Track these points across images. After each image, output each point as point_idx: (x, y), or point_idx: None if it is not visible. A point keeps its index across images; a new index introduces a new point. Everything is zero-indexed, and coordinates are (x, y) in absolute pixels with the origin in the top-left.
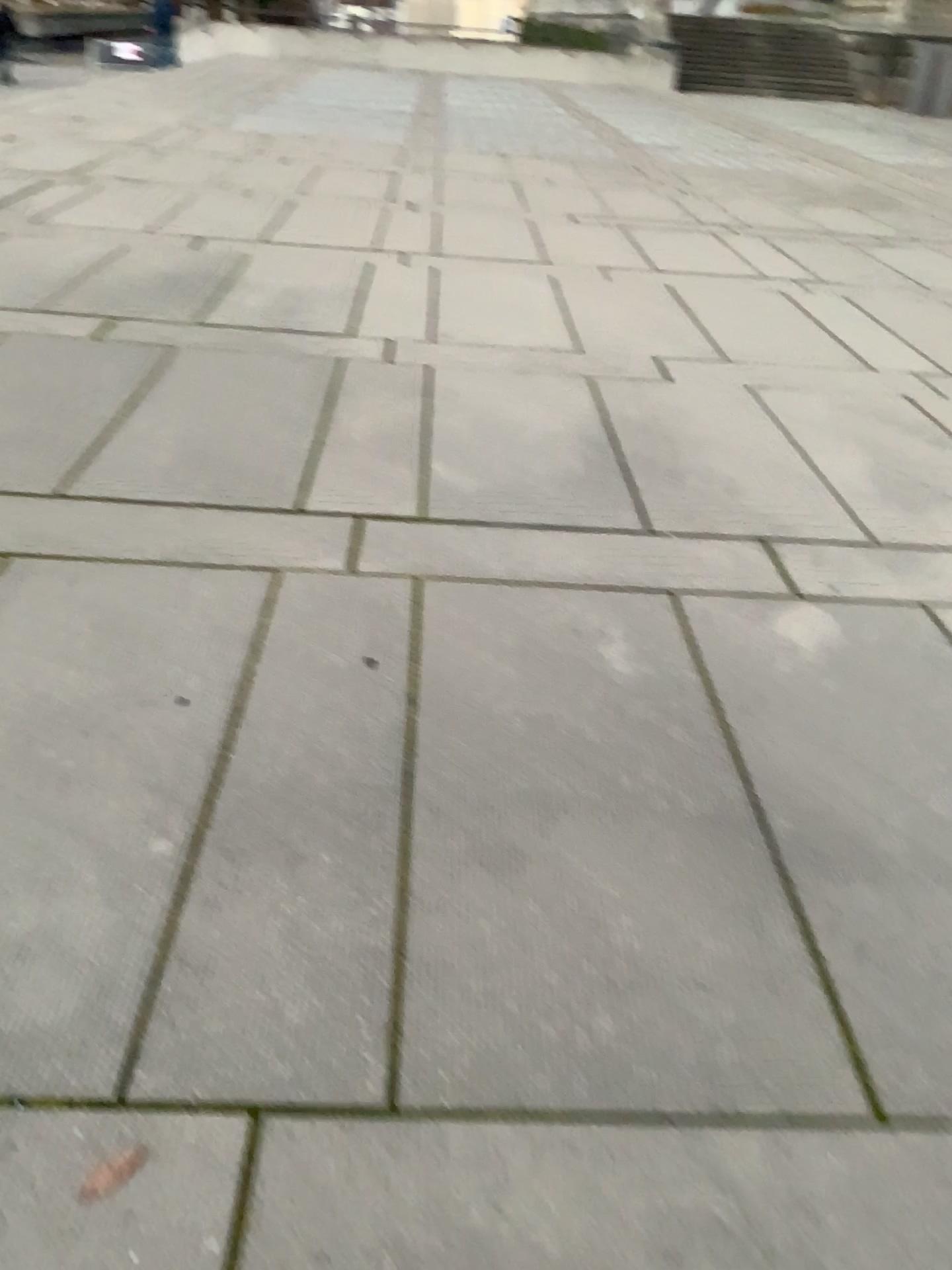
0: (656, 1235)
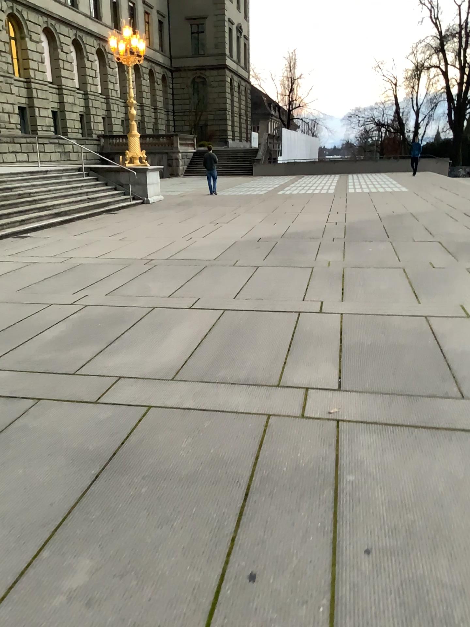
0: (214, 399)
